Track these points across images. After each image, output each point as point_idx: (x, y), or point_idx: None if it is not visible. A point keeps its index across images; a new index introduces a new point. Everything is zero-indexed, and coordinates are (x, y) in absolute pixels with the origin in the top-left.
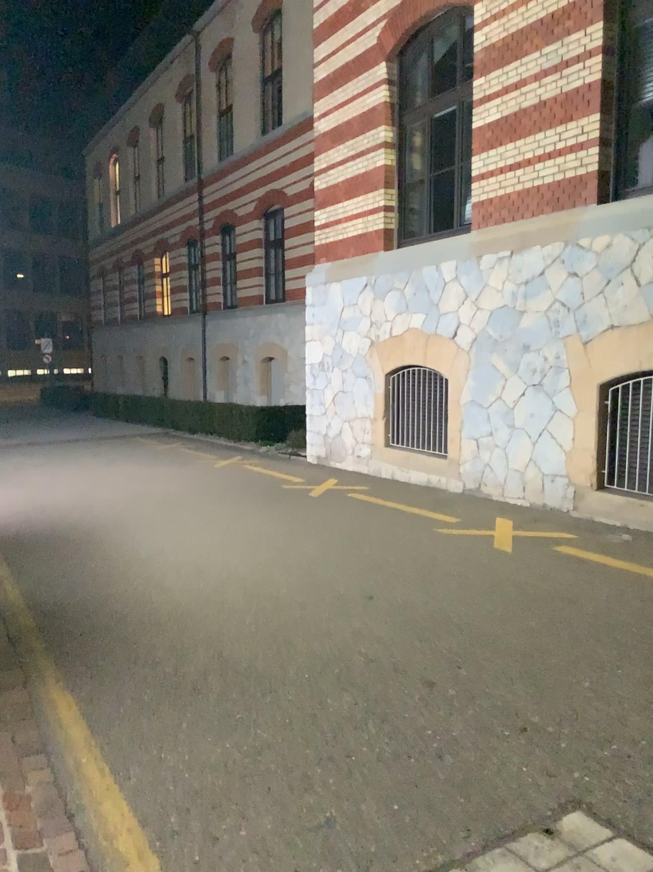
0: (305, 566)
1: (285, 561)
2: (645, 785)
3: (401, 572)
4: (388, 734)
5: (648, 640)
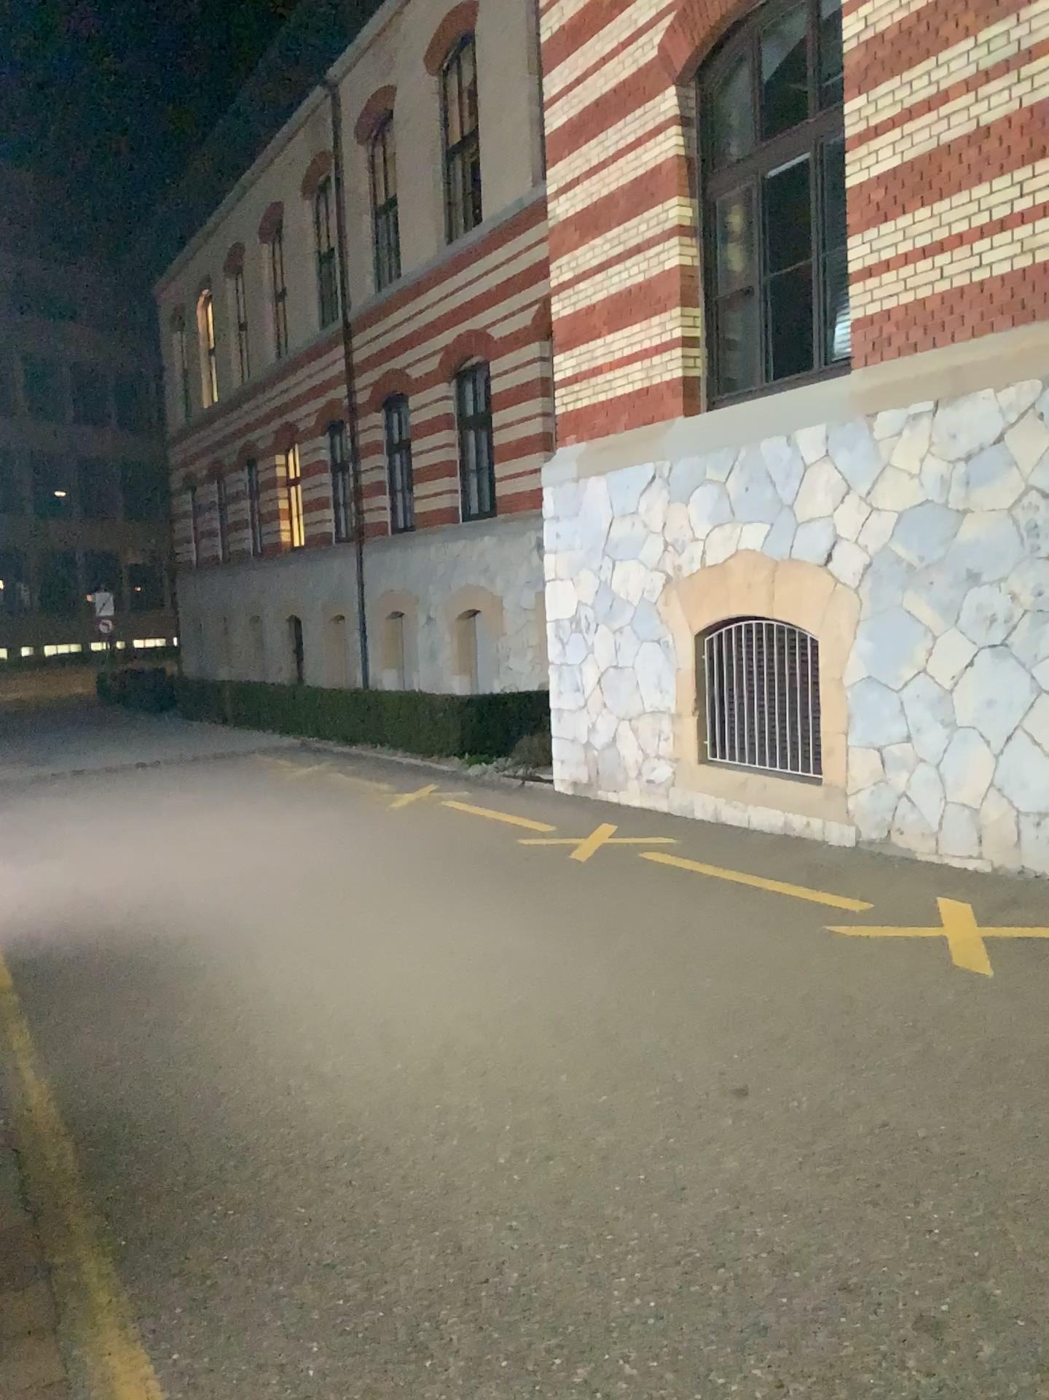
0: (598, 1022)
1: (556, 1012)
2: None
3: (791, 1031)
4: None
5: None
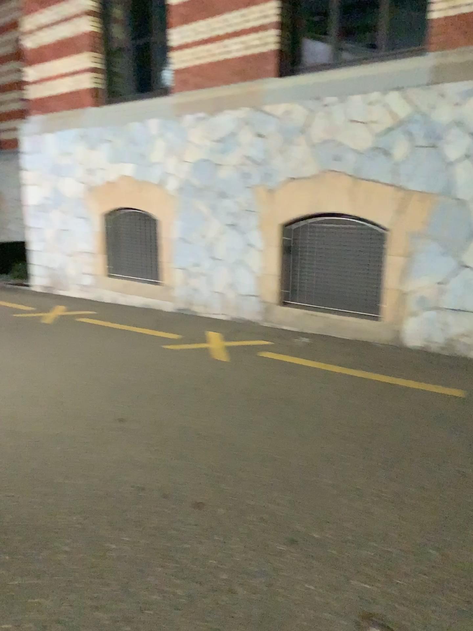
0: (53, 395)
1: (33, 392)
2: (414, 583)
3: (143, 391)
4: (178, 576)
5: (357, 431)
